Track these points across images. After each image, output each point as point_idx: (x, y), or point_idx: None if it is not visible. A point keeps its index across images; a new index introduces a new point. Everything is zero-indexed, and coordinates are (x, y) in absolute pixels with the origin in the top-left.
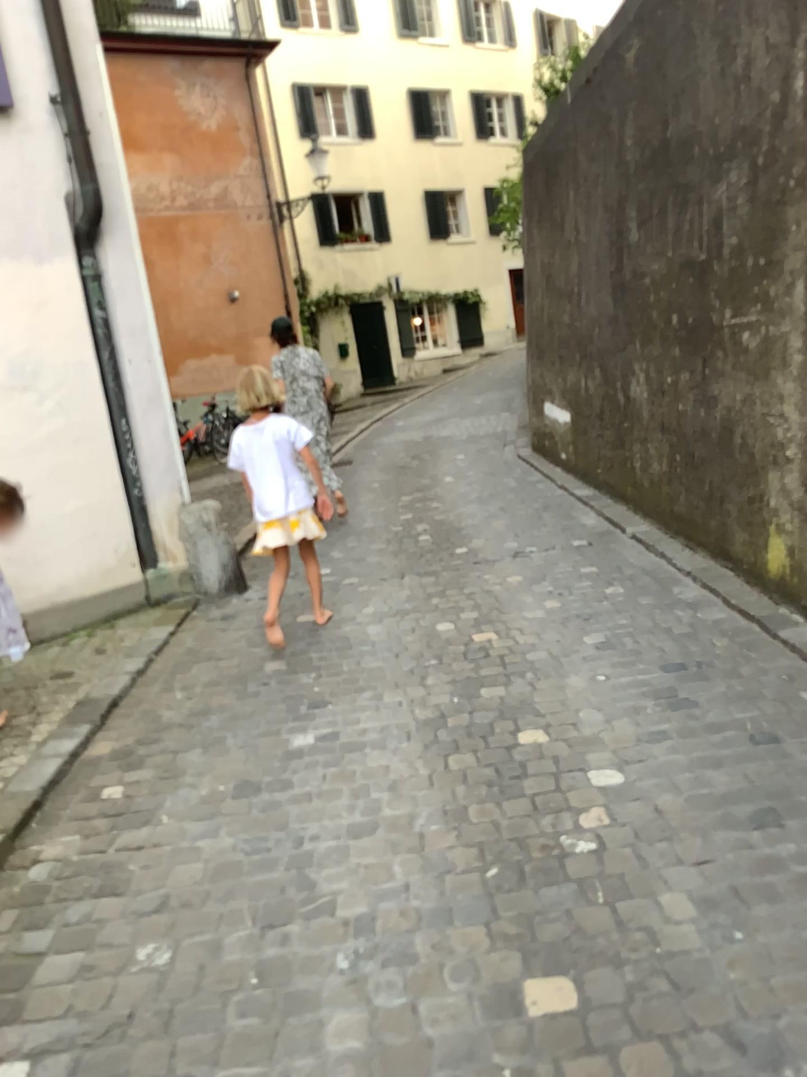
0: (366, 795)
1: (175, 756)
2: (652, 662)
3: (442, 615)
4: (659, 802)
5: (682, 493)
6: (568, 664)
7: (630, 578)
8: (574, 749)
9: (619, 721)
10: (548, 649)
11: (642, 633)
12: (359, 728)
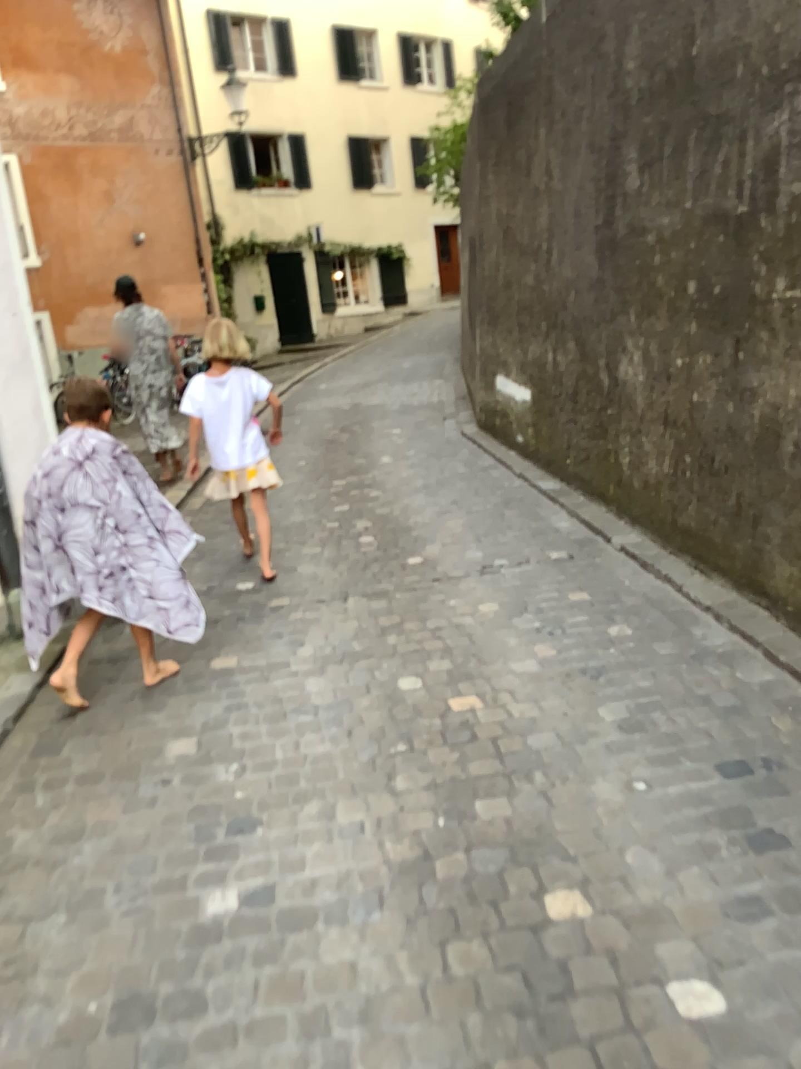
0: (326, 1034)
1: (24, 930)
2: (703, 759)
3: (405, 666)
4: (797, 1064)
5: (694, 505)
6: (587, 757)
7: (636, 614)
8: (635, 933)
9: (687, 875)
10: (556, 729)
11: (675, 706)
12: (305, 876)
